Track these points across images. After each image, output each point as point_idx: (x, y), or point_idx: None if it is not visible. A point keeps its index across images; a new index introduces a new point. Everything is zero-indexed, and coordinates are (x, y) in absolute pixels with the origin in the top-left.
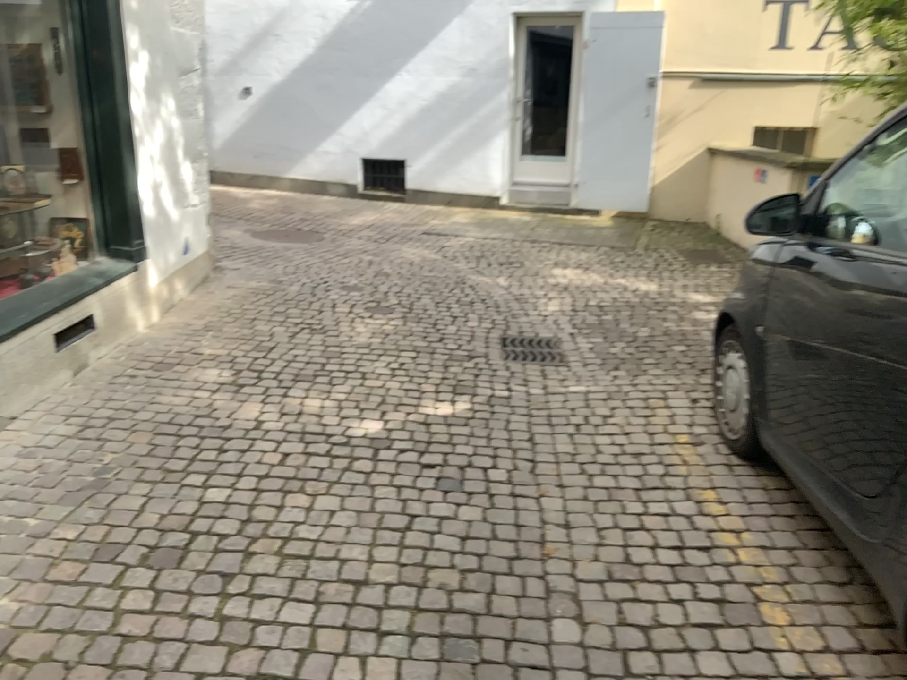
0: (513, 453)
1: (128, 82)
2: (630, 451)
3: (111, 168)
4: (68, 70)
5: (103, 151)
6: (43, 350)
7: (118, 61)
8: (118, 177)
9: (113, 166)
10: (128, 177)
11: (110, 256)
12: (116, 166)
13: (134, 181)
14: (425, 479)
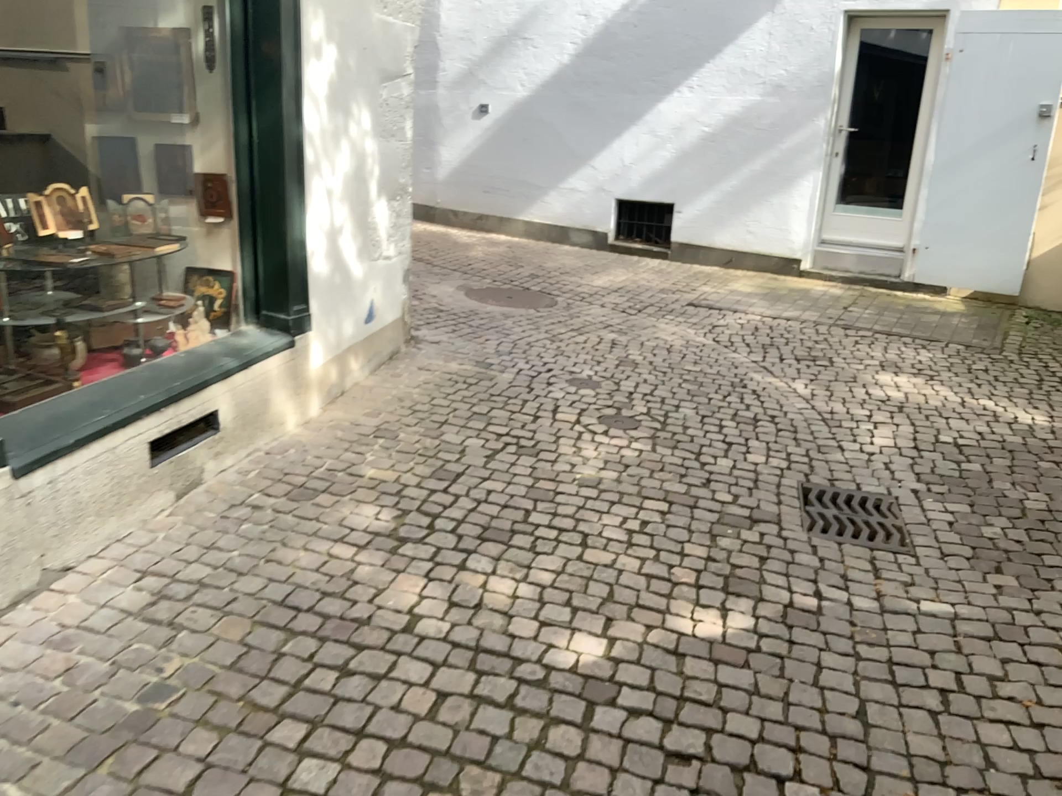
0: (831, 751)
1: (300, 86)
2: (1057, 779)
3: (268, 204)
4: (222, 67)
5: (259, 180)
6: (130, 466)
7: (287, 55)
8: (276, 217)
9: (270, 201)
10: (290, 217)
11: (256, 324)
12: (274, 202)
13: (297, 224)
14: (671, 792)
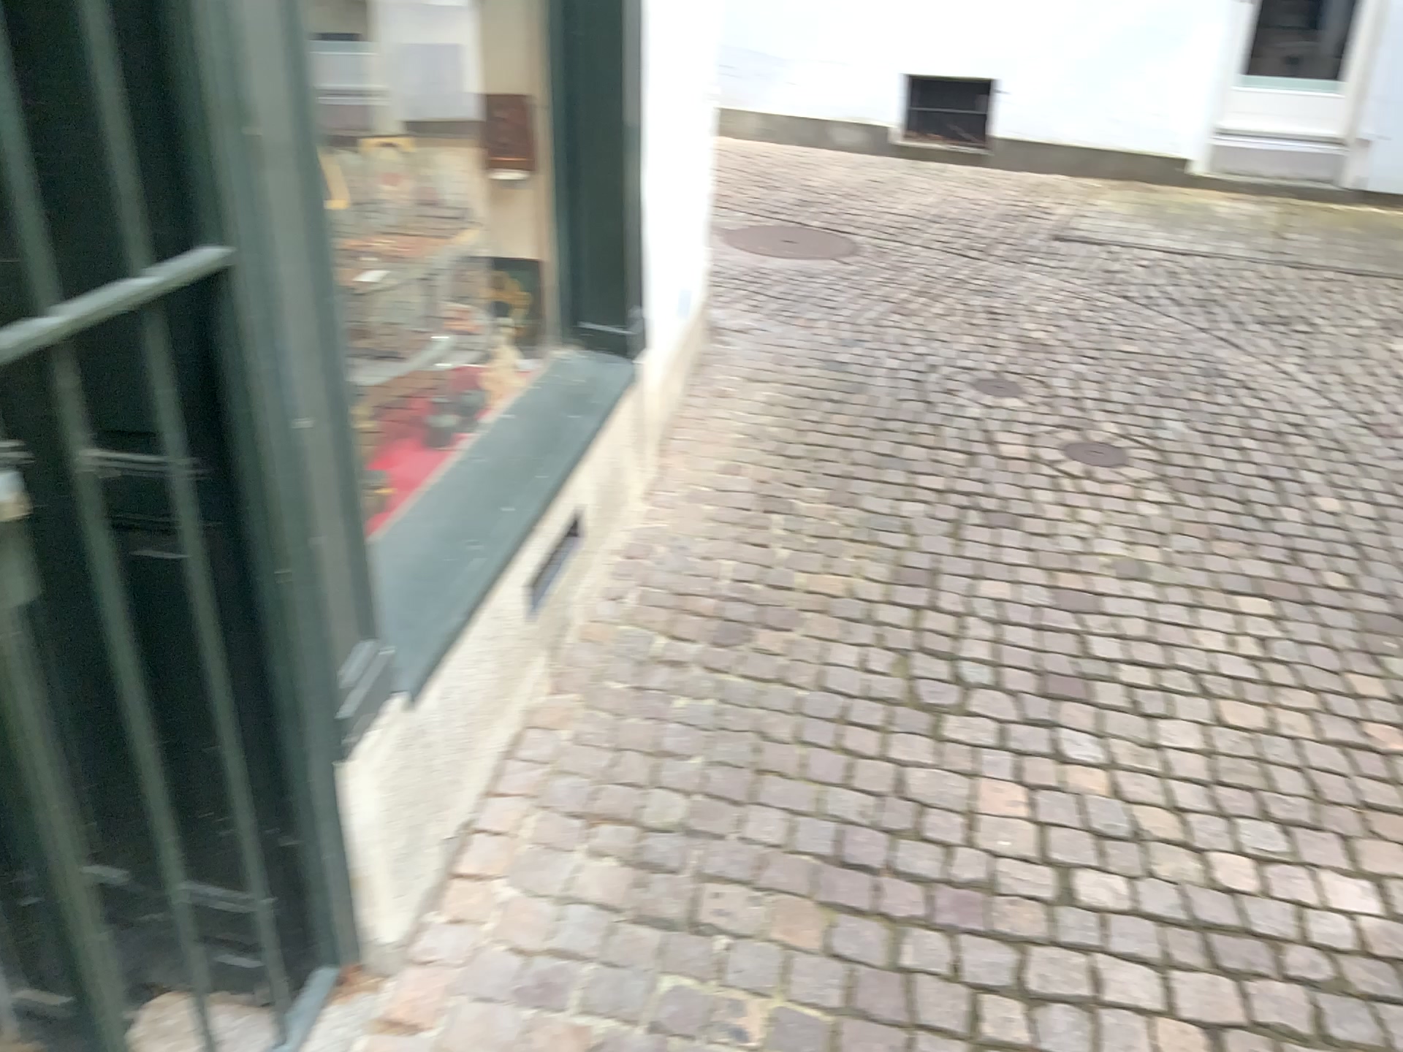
0: None
1: None
2: None
3: (592, 143)
4: None
5: (578, 102)
6: (508, 631)
7: None
8: (605, 164)
9: (596, 138)
10: (628, 164)
11: (579, 346)
12: (602, 140)
13: (637, 175)
14: None
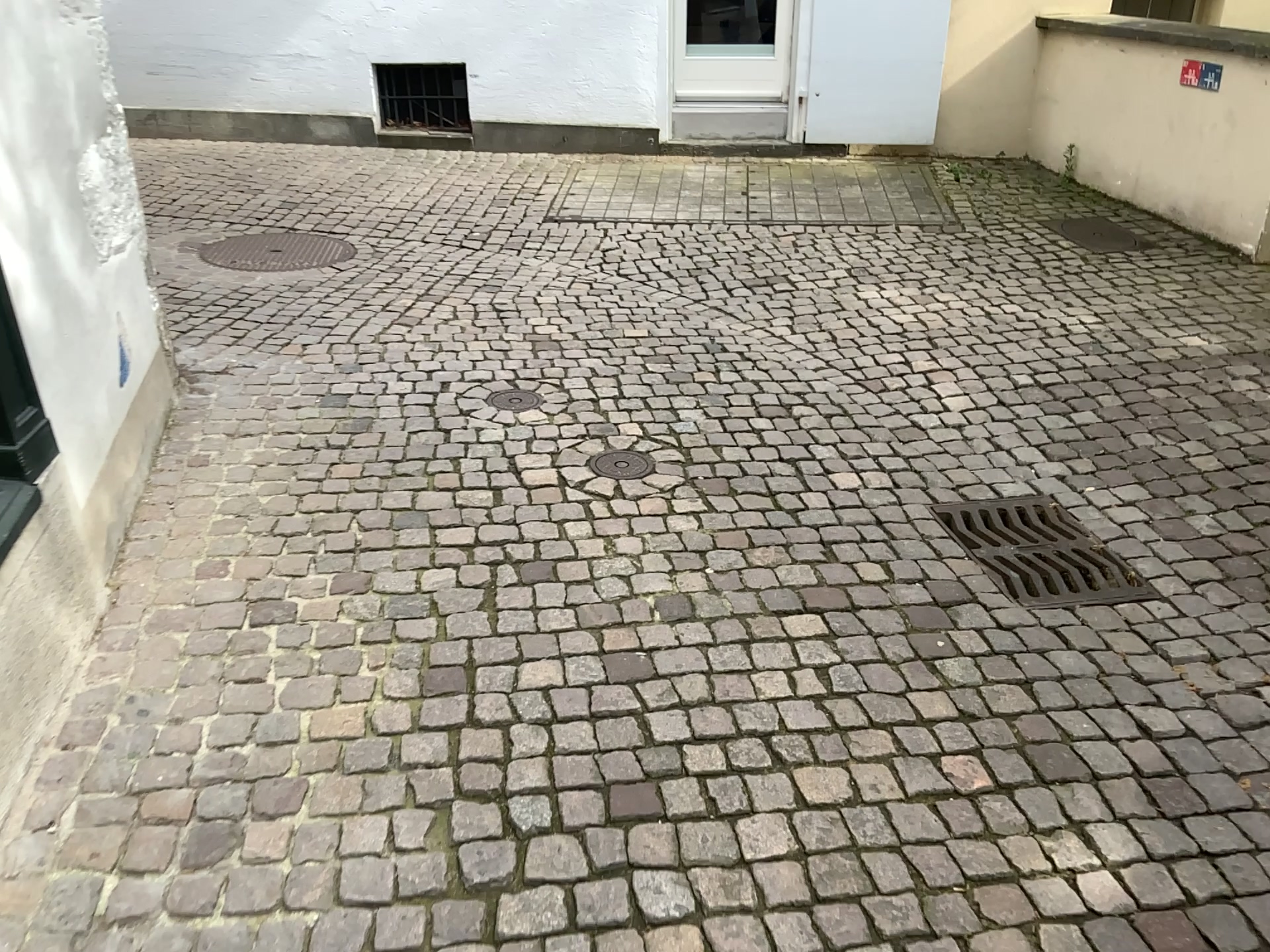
0: None
1: None
2: None
3: None
4: None
5: None
6: None
7: None
8: None
9: None
10: None
11: None
12: None
13: None
14: None
